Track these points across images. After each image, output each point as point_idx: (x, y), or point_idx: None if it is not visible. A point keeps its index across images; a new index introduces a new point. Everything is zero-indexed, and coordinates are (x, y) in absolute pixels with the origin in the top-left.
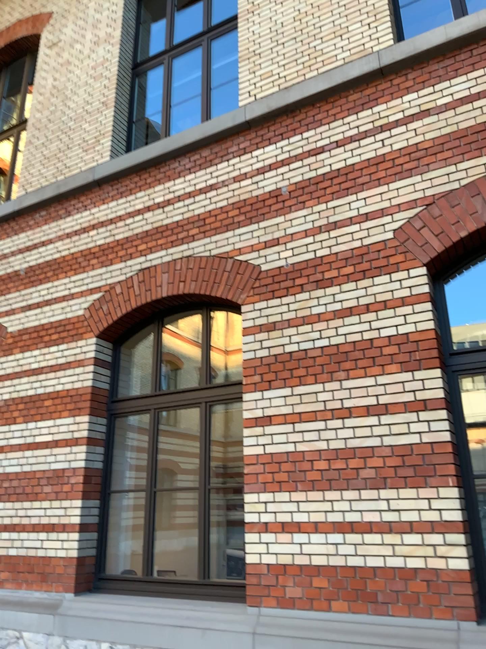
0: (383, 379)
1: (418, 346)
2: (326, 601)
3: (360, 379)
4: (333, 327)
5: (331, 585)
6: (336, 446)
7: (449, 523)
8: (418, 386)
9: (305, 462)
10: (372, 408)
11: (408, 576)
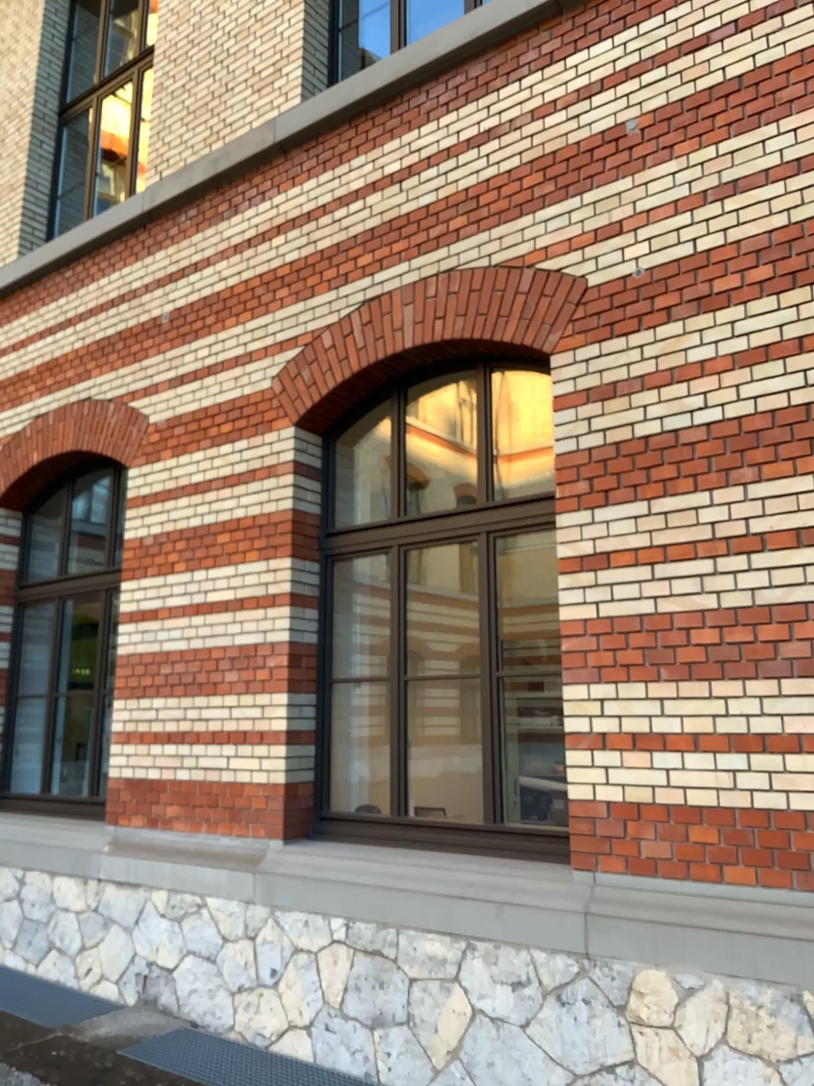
0: None
1: None
2: (716, 865)
3: (782, 480)
4: (728, 385)
5: (724, 840)
6: (733, 603)
7: None
8: None
9: (675, 631)
10: (806, 533)
11: None
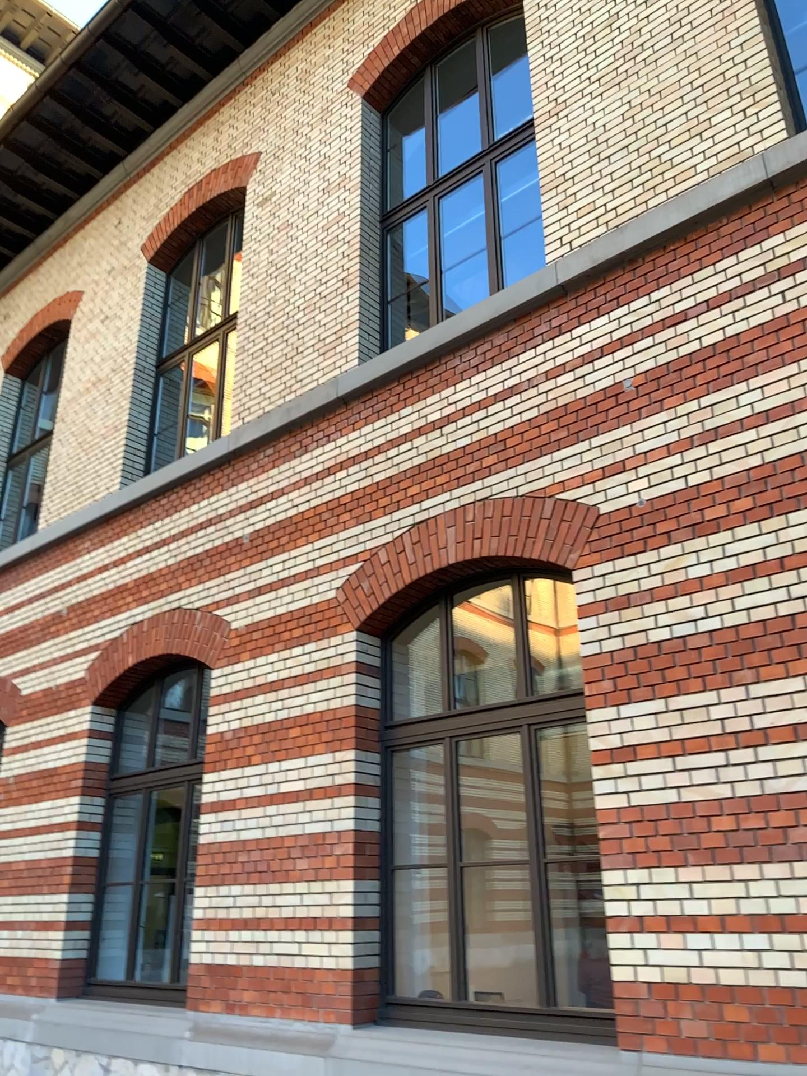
0: None
1: None
2: (750, 1045)
3: (777, 680)
4: (725, 598)
5: (755, 1019)
6: (745, 791)
7: None
8: None
9: (696, 818)
10: (802, 727)
11: None
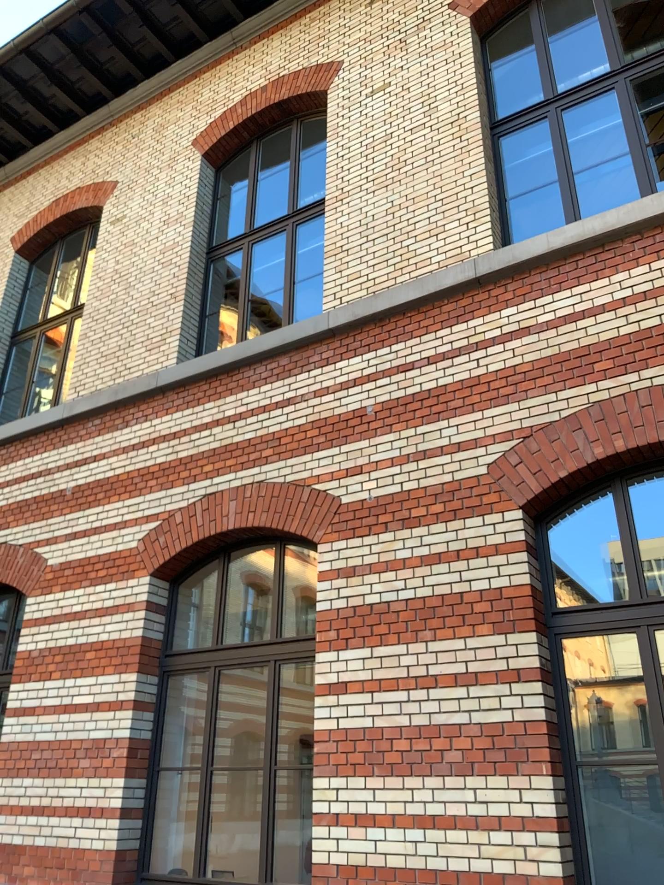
0: (473, 642)
1: (512, 603)
2: None
3: (447, 641)
4: (419, 576)
5: None
6: (418, 722)
7: (541, 819)
8: (512, 651)
9: (383, 740)
10: (460, 676)
11: (494, 884)
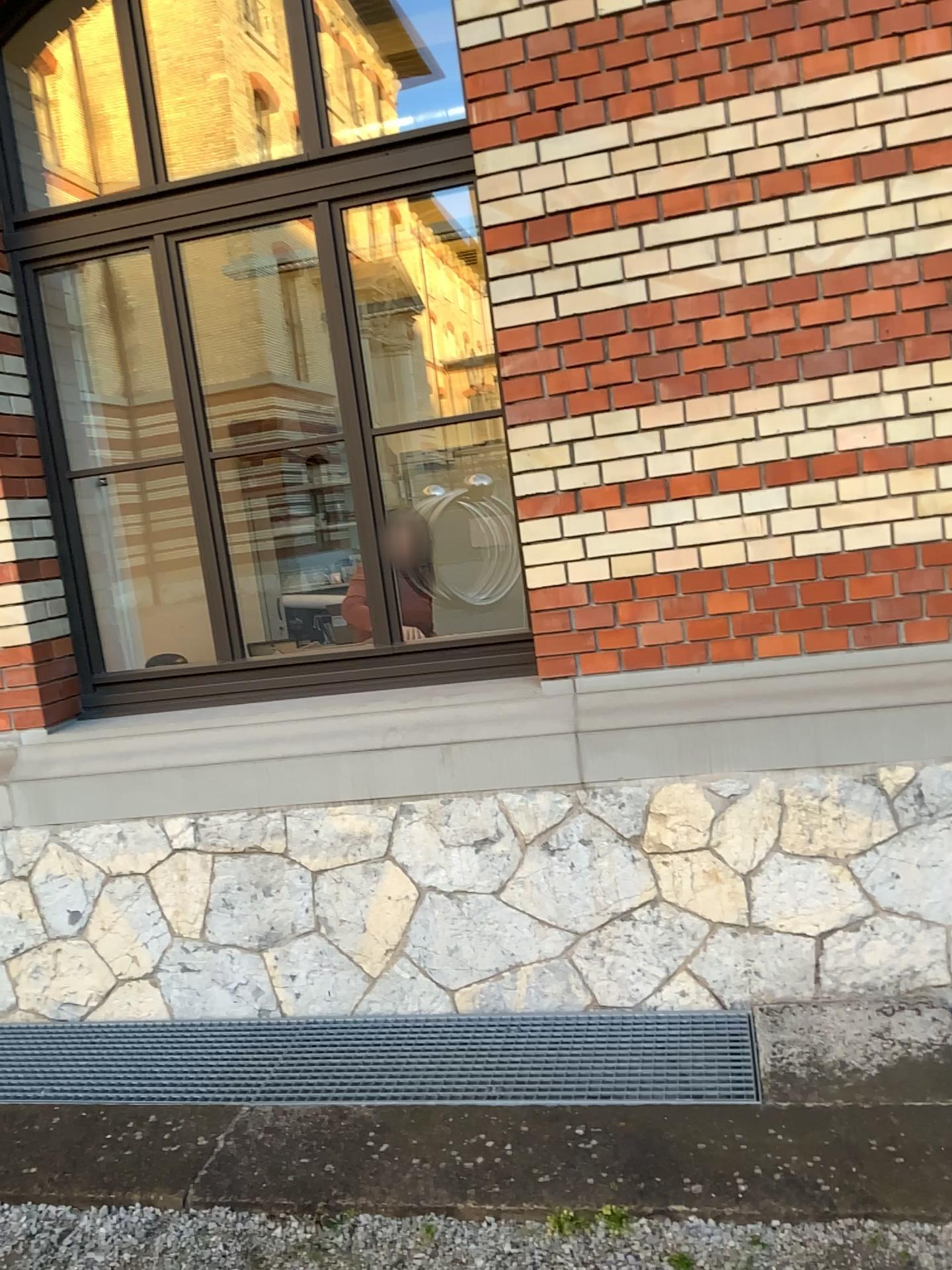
0: (901, 75)
1: None
2: (749, 638)
3: (834, 79)
4: None
5: (758, 604)
6: (763, 275)
7: None
8: None
9: (678, 326)
10: (870, 160)
11: None
